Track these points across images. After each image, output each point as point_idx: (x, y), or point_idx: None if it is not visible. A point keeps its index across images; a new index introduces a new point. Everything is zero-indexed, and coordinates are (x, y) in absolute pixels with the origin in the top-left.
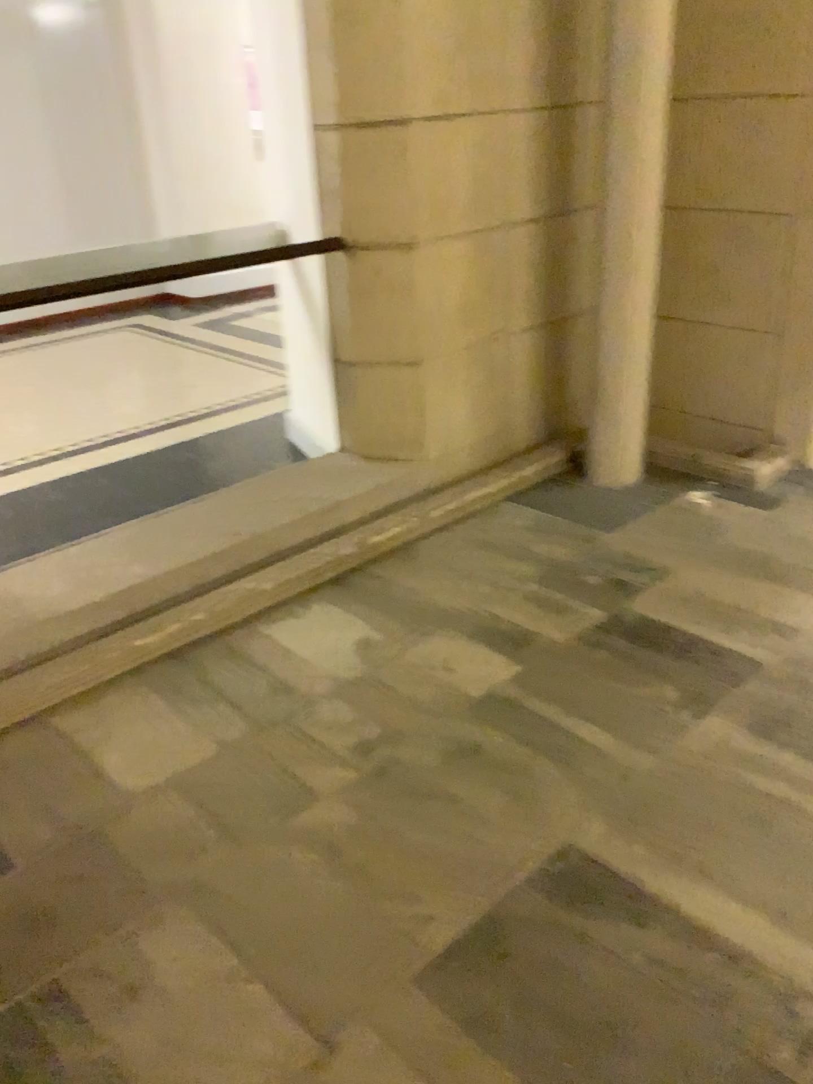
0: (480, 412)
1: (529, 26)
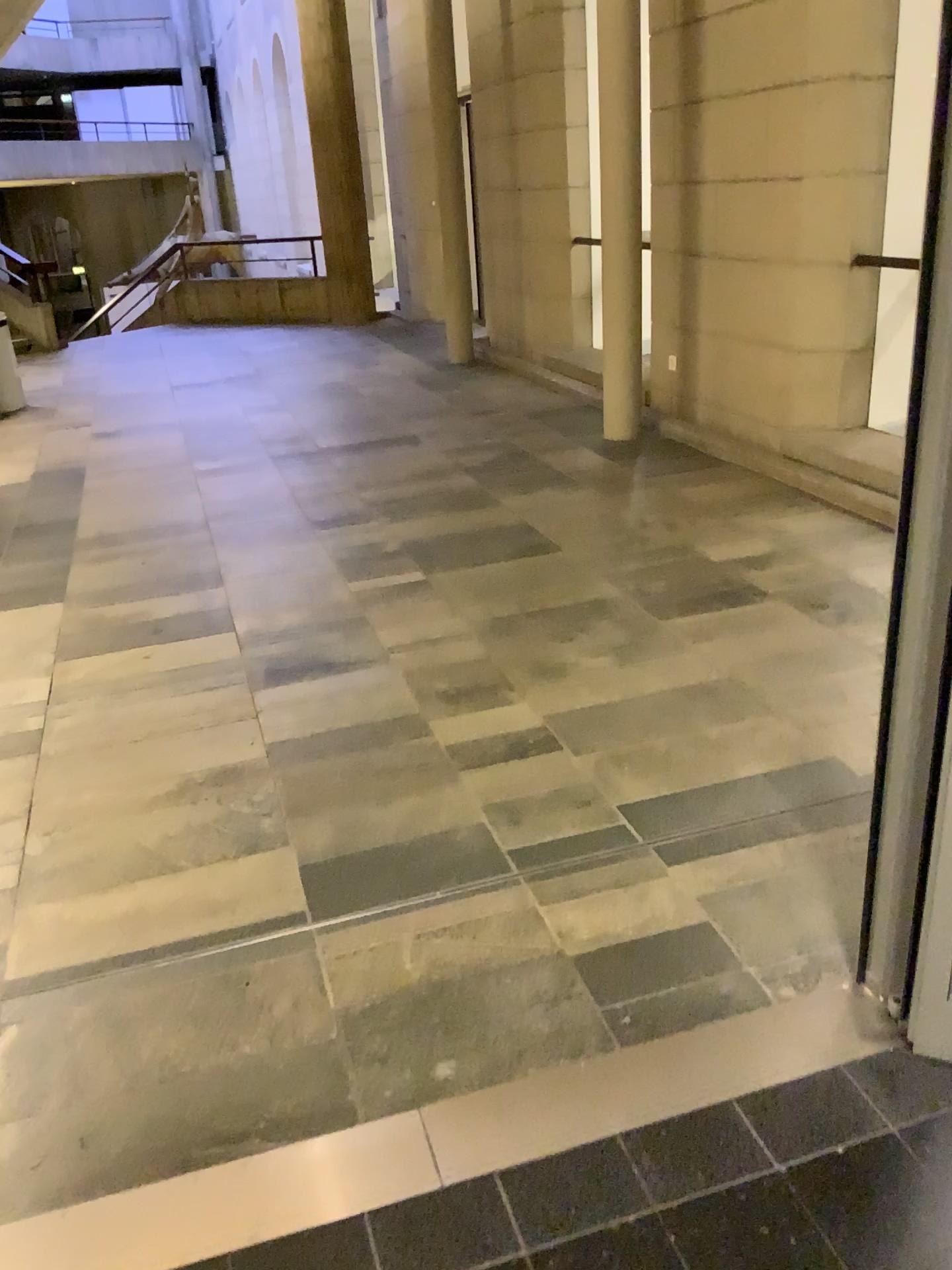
0: None
1: None
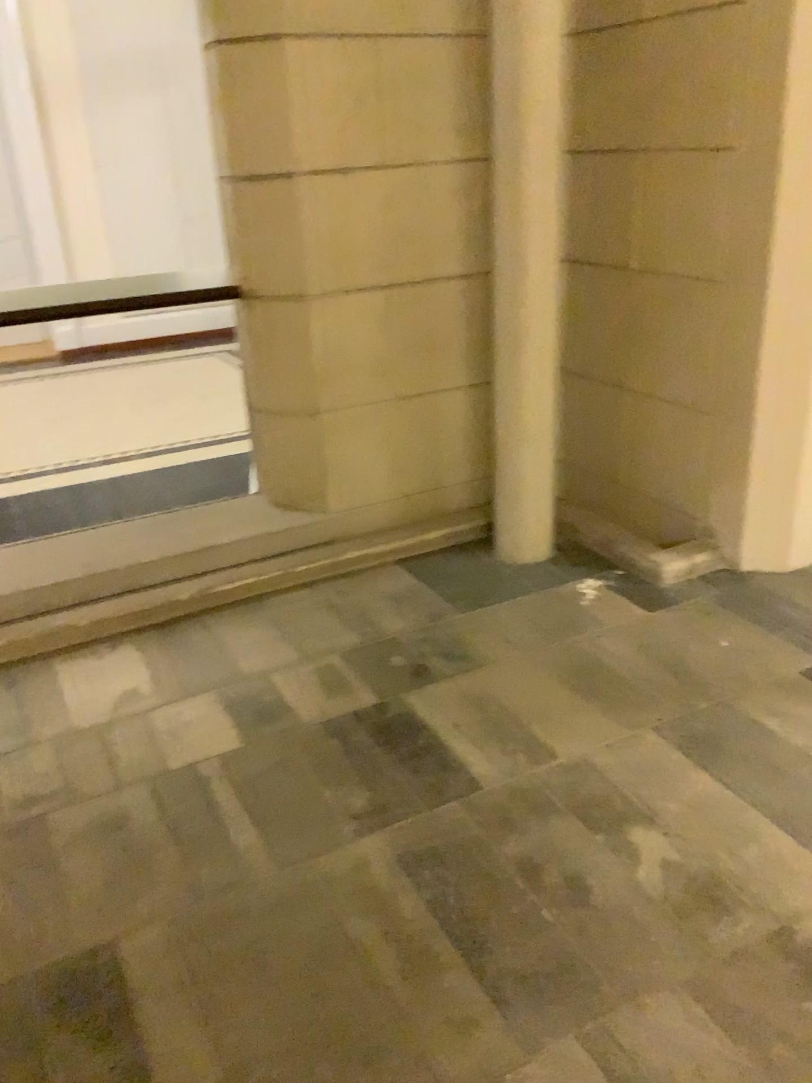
0: (395, 464)
1: (442, 72)
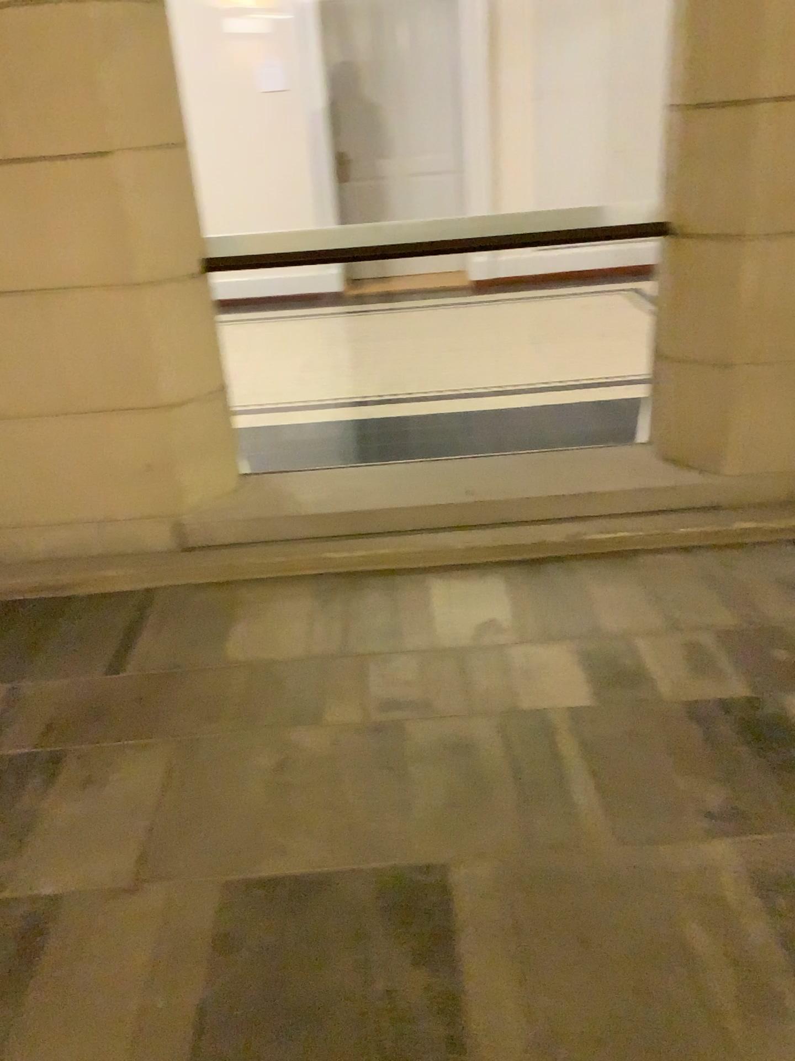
0: None
1: None
